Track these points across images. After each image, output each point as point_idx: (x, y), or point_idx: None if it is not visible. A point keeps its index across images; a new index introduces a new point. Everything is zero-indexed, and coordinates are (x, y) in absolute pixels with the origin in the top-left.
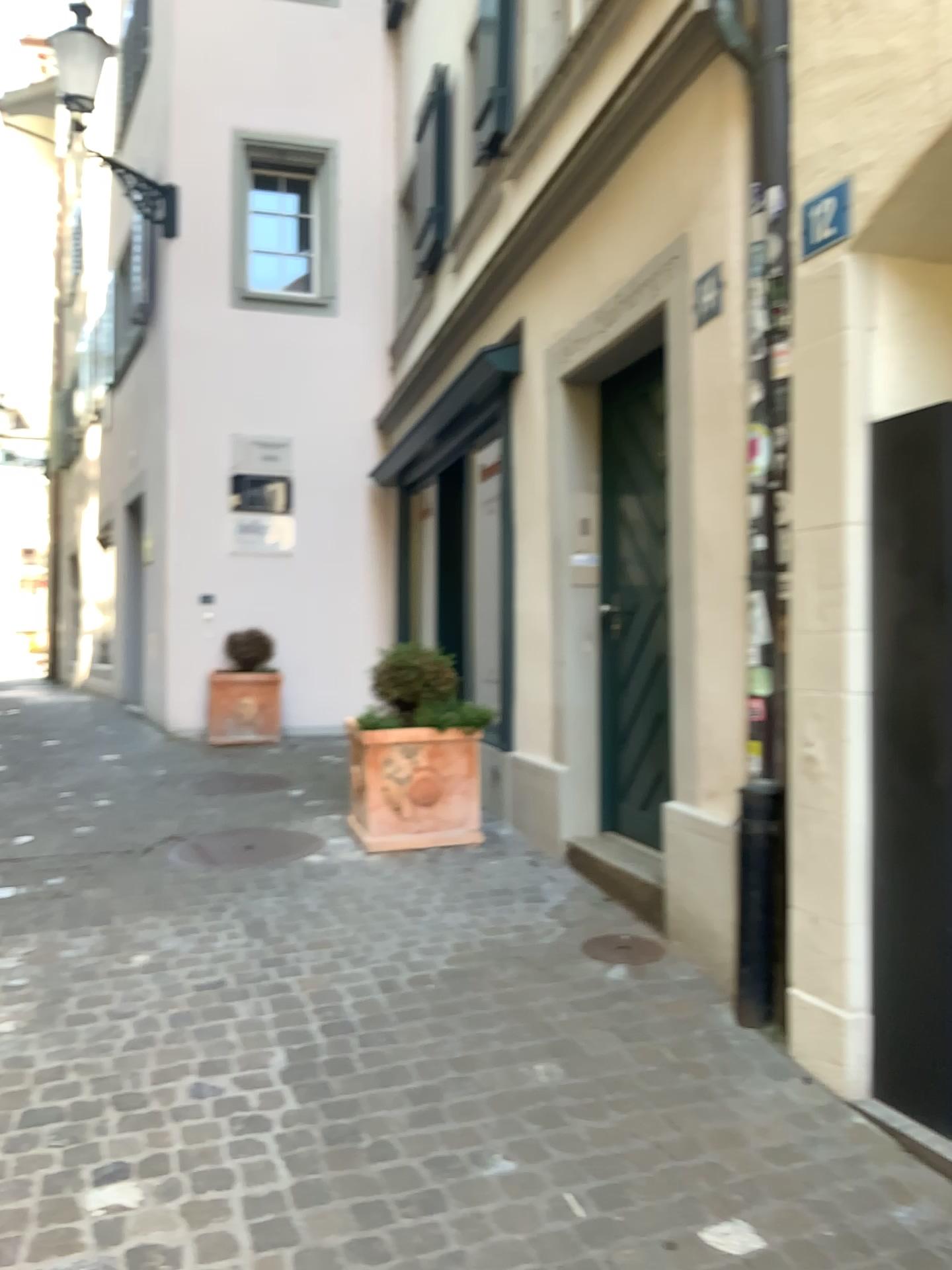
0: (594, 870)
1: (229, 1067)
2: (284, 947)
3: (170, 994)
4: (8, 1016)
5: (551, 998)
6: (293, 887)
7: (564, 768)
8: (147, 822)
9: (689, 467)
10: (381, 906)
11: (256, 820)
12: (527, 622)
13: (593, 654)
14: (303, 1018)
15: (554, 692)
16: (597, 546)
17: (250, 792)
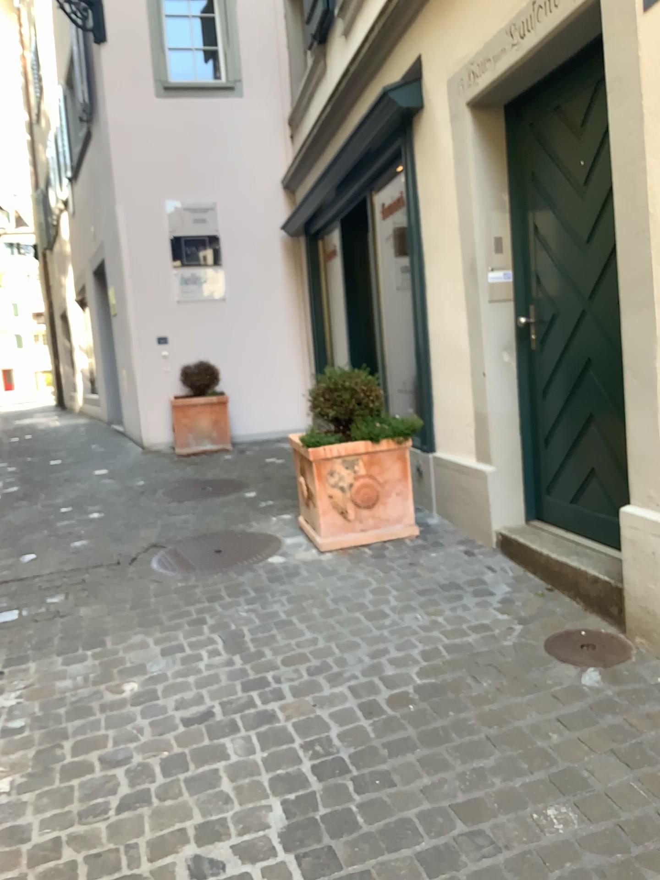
0: (528, 558)
1: (227, 836)
2: (263, 665)
3: (161, 733)
4: (5, 773)
5: (535, 715)
6: (261, 593)
7: (489, 467)
8: (130, 533)
9: (644, 162)
10: (344, 610)
11: (220, 524)
12: (444, 339)
13: (510, 364)
14: (294, 758)
15: (475, 401)
16: (509, 263)
17: (213, 496)
